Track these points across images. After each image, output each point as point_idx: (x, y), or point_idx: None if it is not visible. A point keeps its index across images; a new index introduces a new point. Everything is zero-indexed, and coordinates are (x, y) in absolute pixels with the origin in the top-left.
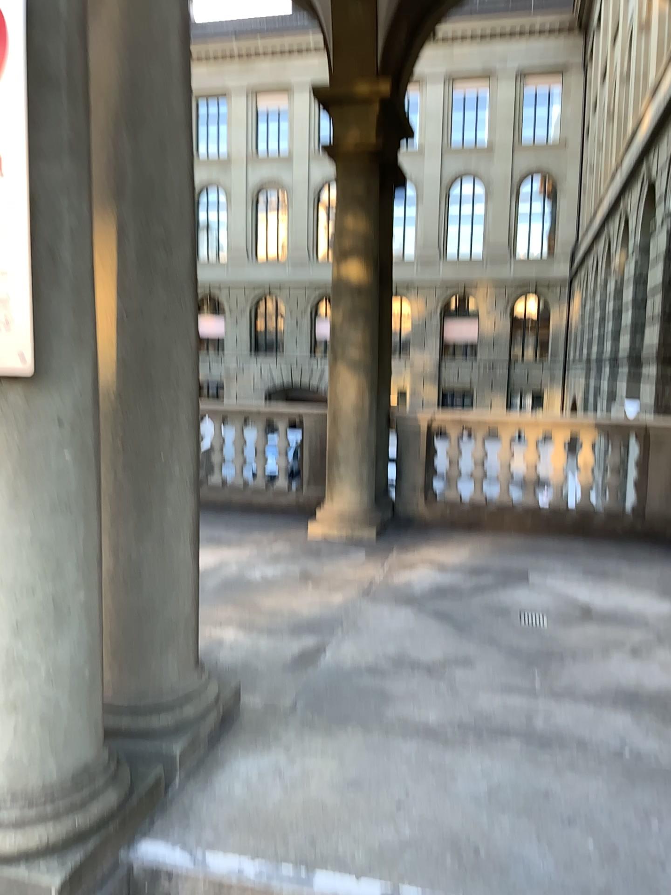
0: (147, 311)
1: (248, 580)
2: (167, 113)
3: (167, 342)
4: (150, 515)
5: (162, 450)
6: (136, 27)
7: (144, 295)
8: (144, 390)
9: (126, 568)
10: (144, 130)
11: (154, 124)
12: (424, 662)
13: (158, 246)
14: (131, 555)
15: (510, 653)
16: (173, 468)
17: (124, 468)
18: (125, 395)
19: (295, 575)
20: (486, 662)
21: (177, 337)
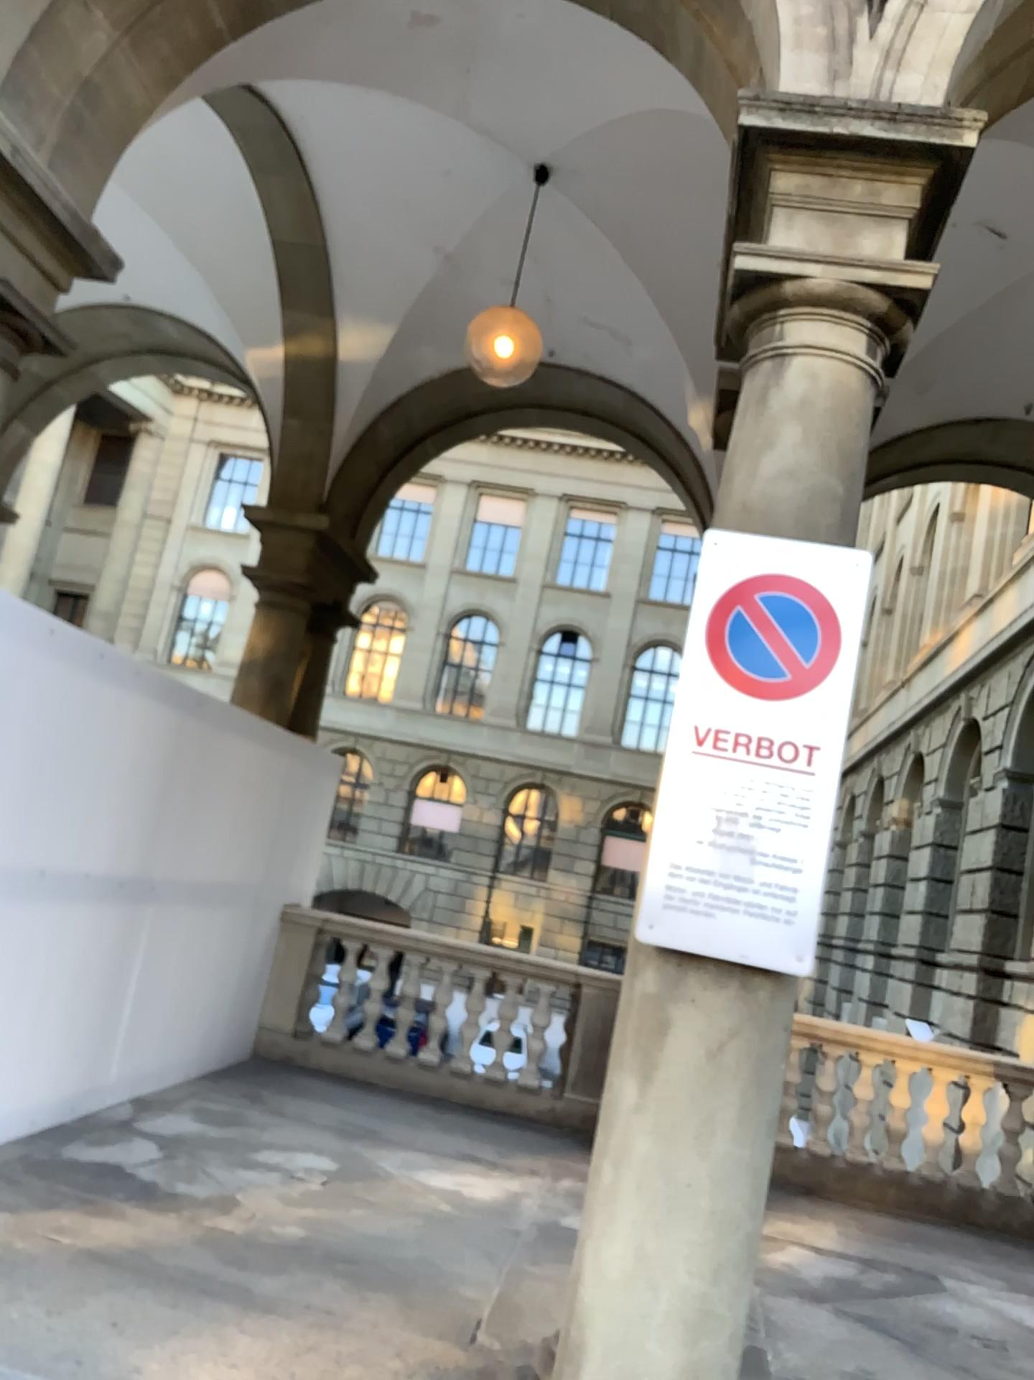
0: None
1: None
2: None
3: None
4: None
5: None
6: None
7: None
8: None
9: None
10: None
11: None
12: None
13: None
14: None
15: None
16: None
17: None
18: None
19: None
20: None
21: None
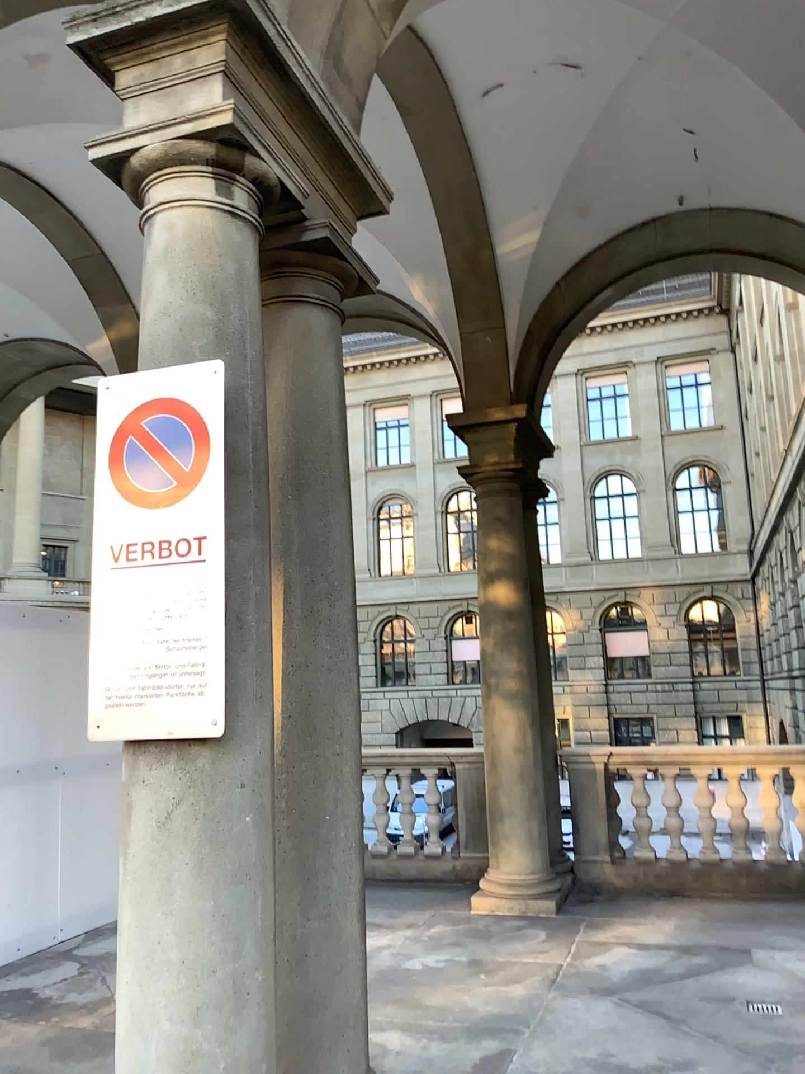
0: (310, 663)
1: (408, 968)
2: (325, 475)
3: (329, 693)
4: (315, 883)
5: (327, 809)
6: (297, 404)
7: (307, 648)
8: (308, 745)
9: (291, 946)
10: (305, 493)
11: (314, 486)
12: (634, 1064)
13: (319, 598)
14: (296, 930)
15: (739, 1048)
16: (338, 828)
17: (289, 831)
18: (290, 751)
19: (463, 960)
20: (710, 1062)
21: (340, 687)
